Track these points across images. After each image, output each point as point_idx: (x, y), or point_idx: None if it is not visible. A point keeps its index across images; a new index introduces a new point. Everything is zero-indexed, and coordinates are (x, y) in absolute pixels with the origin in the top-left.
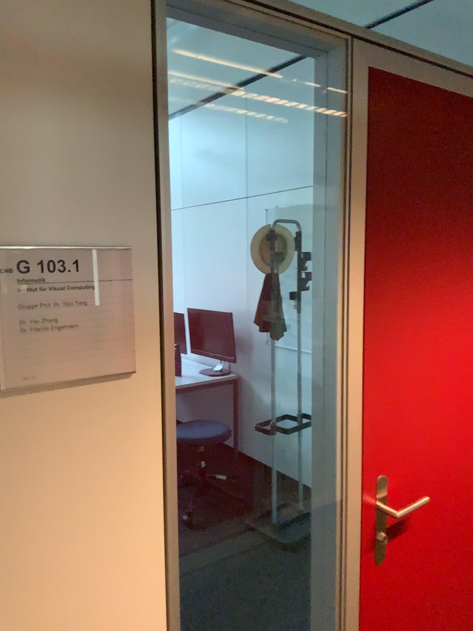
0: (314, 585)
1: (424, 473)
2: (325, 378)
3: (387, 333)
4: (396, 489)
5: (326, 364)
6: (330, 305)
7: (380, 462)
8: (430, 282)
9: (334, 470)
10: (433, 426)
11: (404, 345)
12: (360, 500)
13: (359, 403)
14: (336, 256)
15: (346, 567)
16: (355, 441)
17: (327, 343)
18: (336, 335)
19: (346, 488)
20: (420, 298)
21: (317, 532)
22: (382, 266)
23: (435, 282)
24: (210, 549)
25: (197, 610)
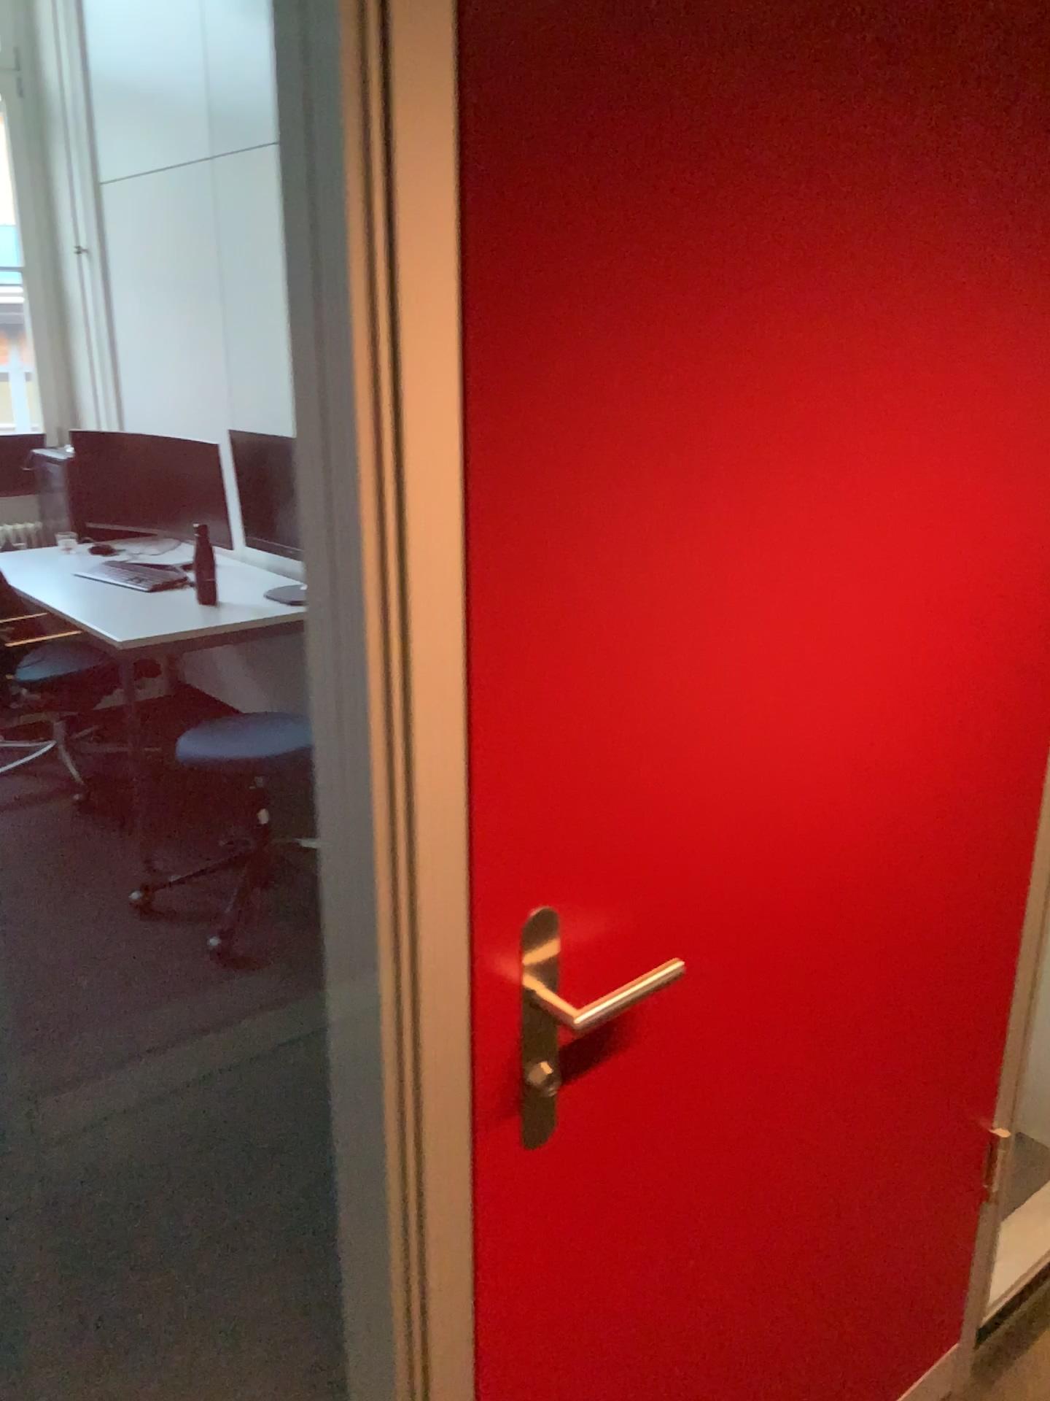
0: (343, 1212)
1: (688, 888)
2: (338, 624)
3: (556, 471)
4: (592, 941)
5: (339, 577)
6: (335, 371)
7: (539, 871)
8: (714, 307)
9: (380, 905)
10: (720, 757)
11: (619, 511)
12: (467, 986)
13: (452, 702)
14: (344, 185)
15: (429, 1167)
16: (442, 820)
17: (336, 505)
18: (358, 474)
19: (418, 957)
20: (679, 358)
21: (342, 1077)
22: (533, 235)
23: (735, 309)
24: (268, 1016)
25: (214, 1167)
